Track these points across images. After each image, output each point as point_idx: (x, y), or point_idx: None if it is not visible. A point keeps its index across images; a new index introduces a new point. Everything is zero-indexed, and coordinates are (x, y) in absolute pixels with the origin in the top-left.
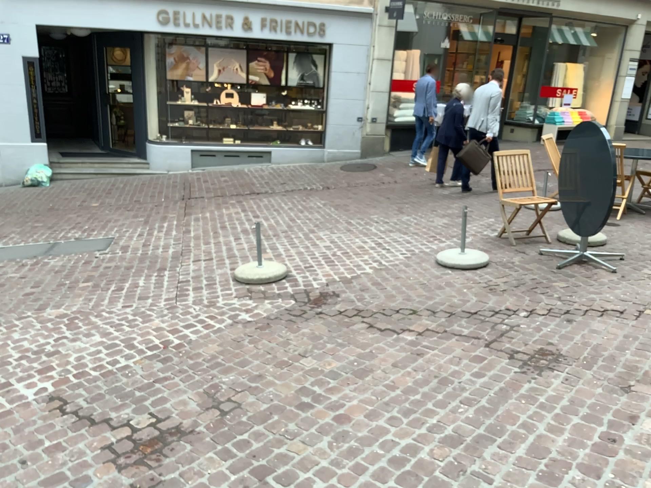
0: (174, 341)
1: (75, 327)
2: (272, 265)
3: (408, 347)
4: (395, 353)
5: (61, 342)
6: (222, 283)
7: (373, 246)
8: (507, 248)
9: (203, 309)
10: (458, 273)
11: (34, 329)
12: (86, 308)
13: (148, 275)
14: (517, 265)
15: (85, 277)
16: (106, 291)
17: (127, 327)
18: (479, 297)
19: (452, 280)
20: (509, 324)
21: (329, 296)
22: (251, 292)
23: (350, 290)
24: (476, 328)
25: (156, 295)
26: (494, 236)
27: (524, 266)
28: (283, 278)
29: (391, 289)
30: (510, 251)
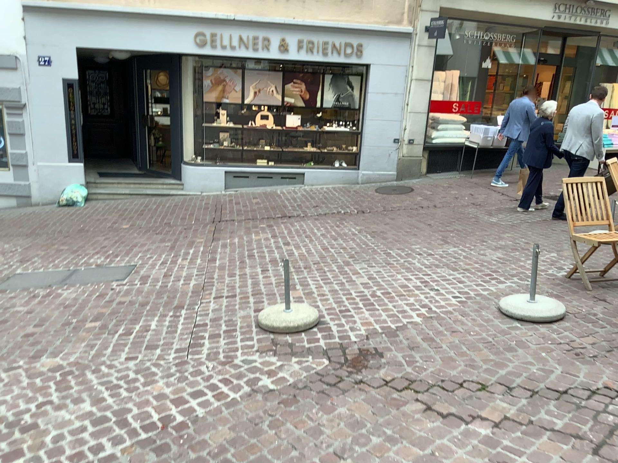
0: (176, 417)
1: (63, 388)
2: (302, 309)
3: (482, 447)
4: (465, 458)
5: (42, 410)
6: (243, 330)
7: (419, 286)
8: (581, 294)
9: (217, 367)
10: (527, 328)
11: (17, 388)
12: (84, 360)
13: (161, 316)
14: (600, 319)
15: (93, 315)
16: (112, 336)
17: (123, 392)
18: (561, 364)
19: (521, 337)
20: (614, 413)
21: (370, 354)
22: (276, 345)
23: (395, 348)
24: (570, 419)
25: (165, 344)
26: (561, 277)
27: (608, 320)
28: (314, 326)
29: (447, 347)
30: (586, 299)
